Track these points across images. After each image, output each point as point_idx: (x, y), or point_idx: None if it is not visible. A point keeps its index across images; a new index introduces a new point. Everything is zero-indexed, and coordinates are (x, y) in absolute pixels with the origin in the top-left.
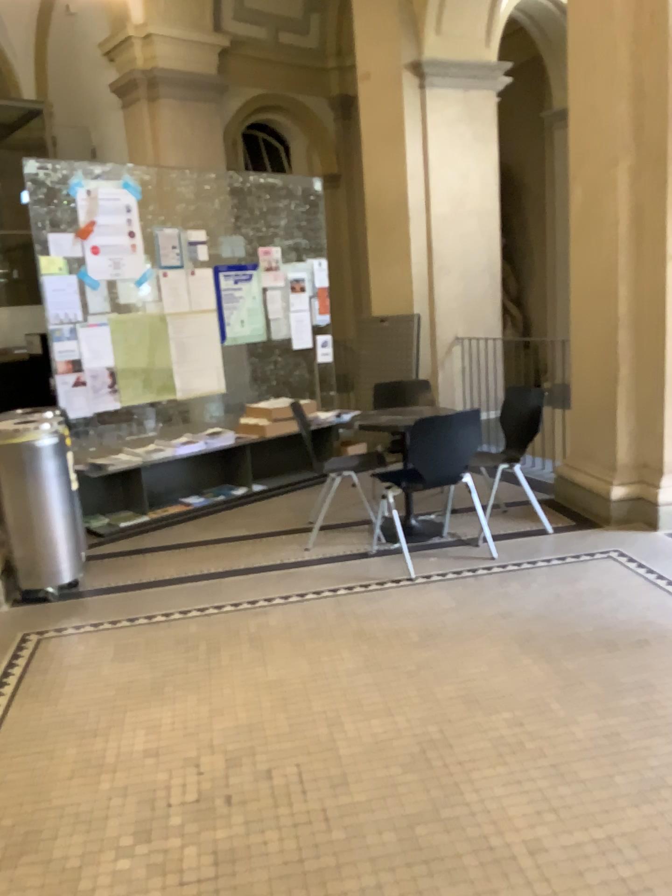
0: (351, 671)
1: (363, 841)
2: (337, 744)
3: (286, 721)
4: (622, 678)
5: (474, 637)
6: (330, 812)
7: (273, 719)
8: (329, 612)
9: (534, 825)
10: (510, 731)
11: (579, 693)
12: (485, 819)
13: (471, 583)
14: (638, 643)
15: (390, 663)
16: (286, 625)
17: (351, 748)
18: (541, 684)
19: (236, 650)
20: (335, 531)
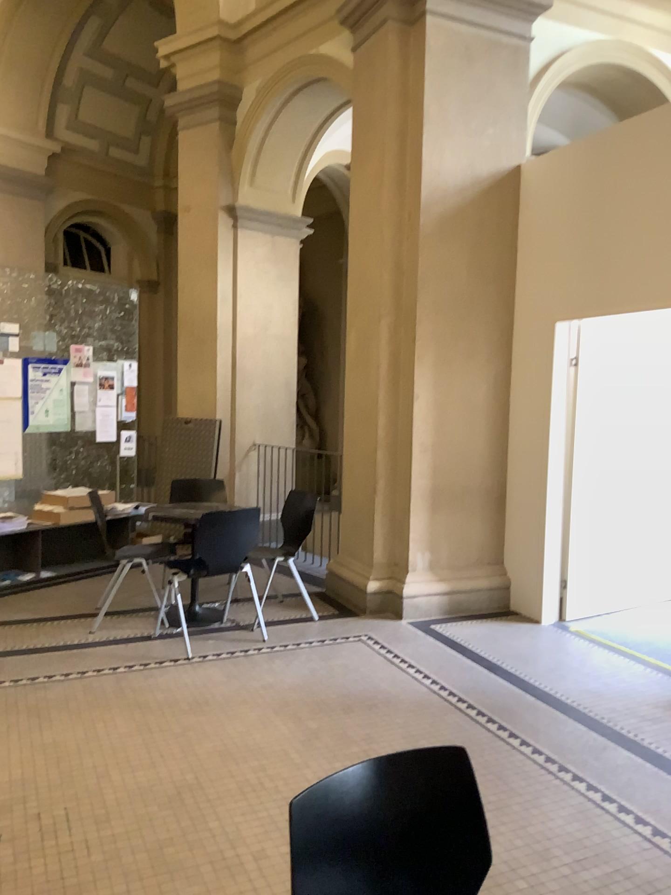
0: (123, 733)
1: (117, 857)
2: (103, 789)
3: (58, 773)
4: (349, 731)
5: (235, 703)
6: (91, 839)
7: (46, 773)
8: (107, 685)
9: (259, 838)
10: (252, 773)
11: (313, 743)
12: (221, 835)
13: (241, 661)
14: (368, 706)
15: (159, 726)
16: (65, 697)
17: (115, 791)
18: (285, 738)
19: (14, 719)
20: (121, 616)
